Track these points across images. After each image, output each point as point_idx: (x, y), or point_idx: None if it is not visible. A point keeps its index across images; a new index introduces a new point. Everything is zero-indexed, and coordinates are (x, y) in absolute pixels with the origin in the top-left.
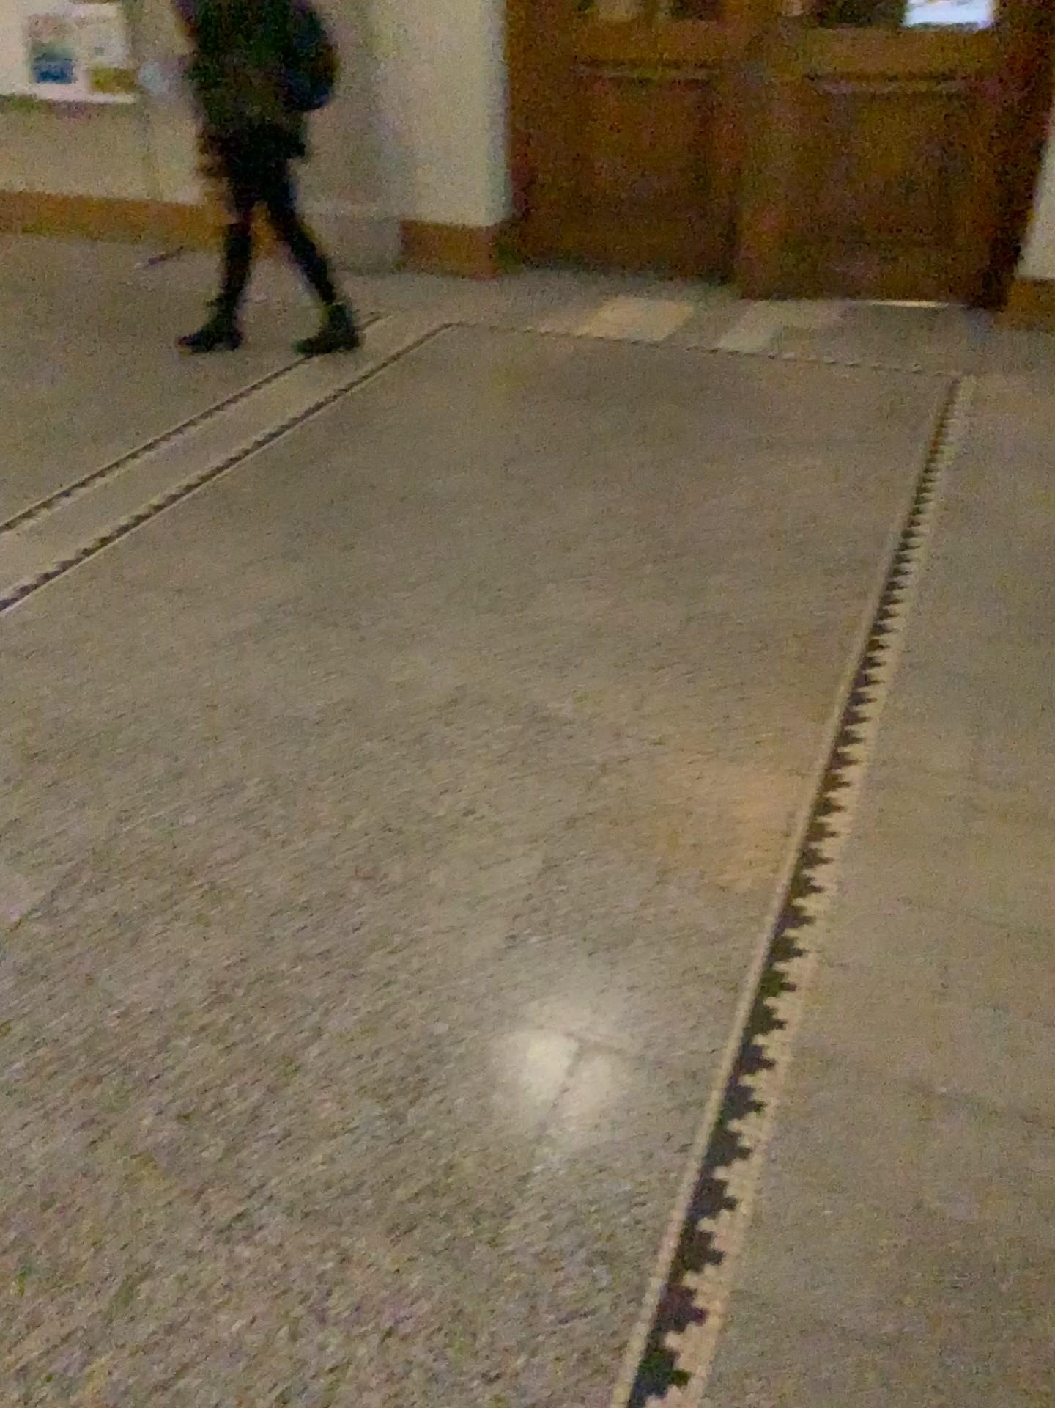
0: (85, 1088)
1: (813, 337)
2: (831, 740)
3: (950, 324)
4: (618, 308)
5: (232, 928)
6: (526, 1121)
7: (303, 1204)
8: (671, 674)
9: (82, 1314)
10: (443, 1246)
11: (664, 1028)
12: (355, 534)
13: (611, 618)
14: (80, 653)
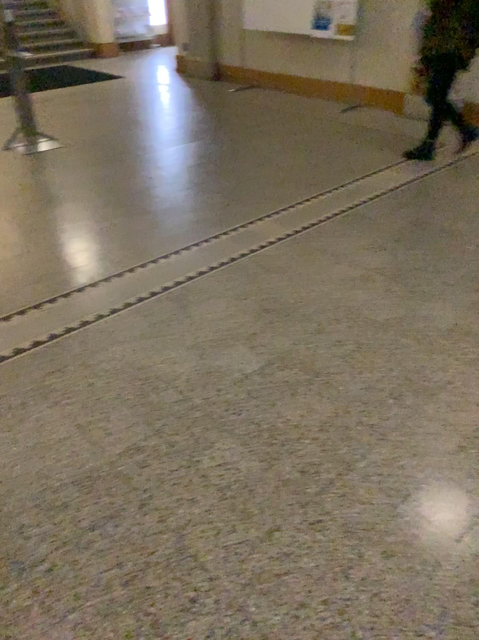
0: (265, 447)
1: None
2: None
3: None
4: None
5: (333, 402)
6: (455, 531)
7: (346, 527)
8: None
9: (251, 535)
10: (406, 571)
11: None
12: (414, 244)
13: None
14: (288, 272)
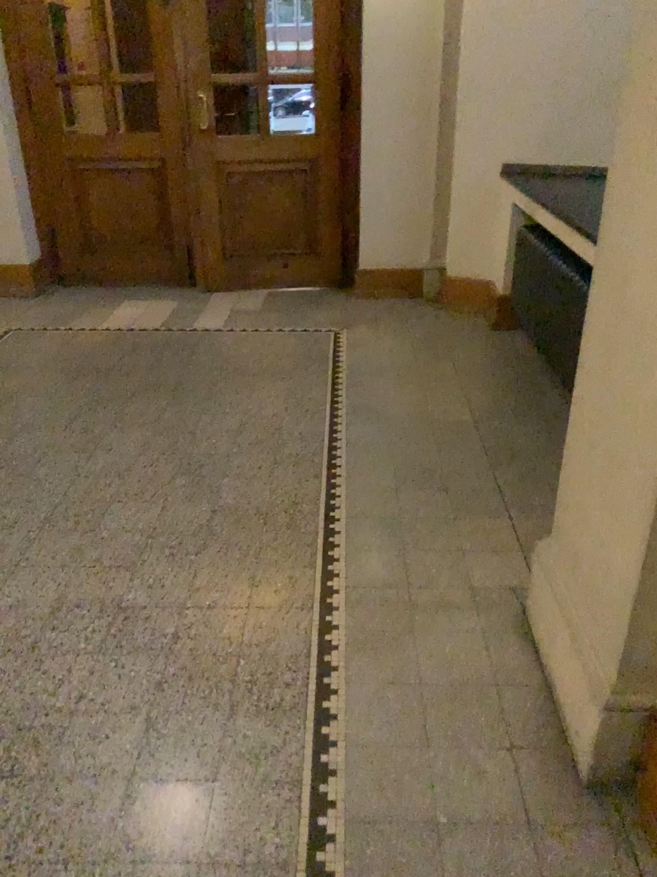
0: None
1: (254, 314)
2: (320, 579)
3: (330, 298)
4: (129, 309)
5: None
6: None
7: None
8: (208, 554)
9: None
10: None
11: (254, 830)
12: None
13: (160, 521)
14: None
